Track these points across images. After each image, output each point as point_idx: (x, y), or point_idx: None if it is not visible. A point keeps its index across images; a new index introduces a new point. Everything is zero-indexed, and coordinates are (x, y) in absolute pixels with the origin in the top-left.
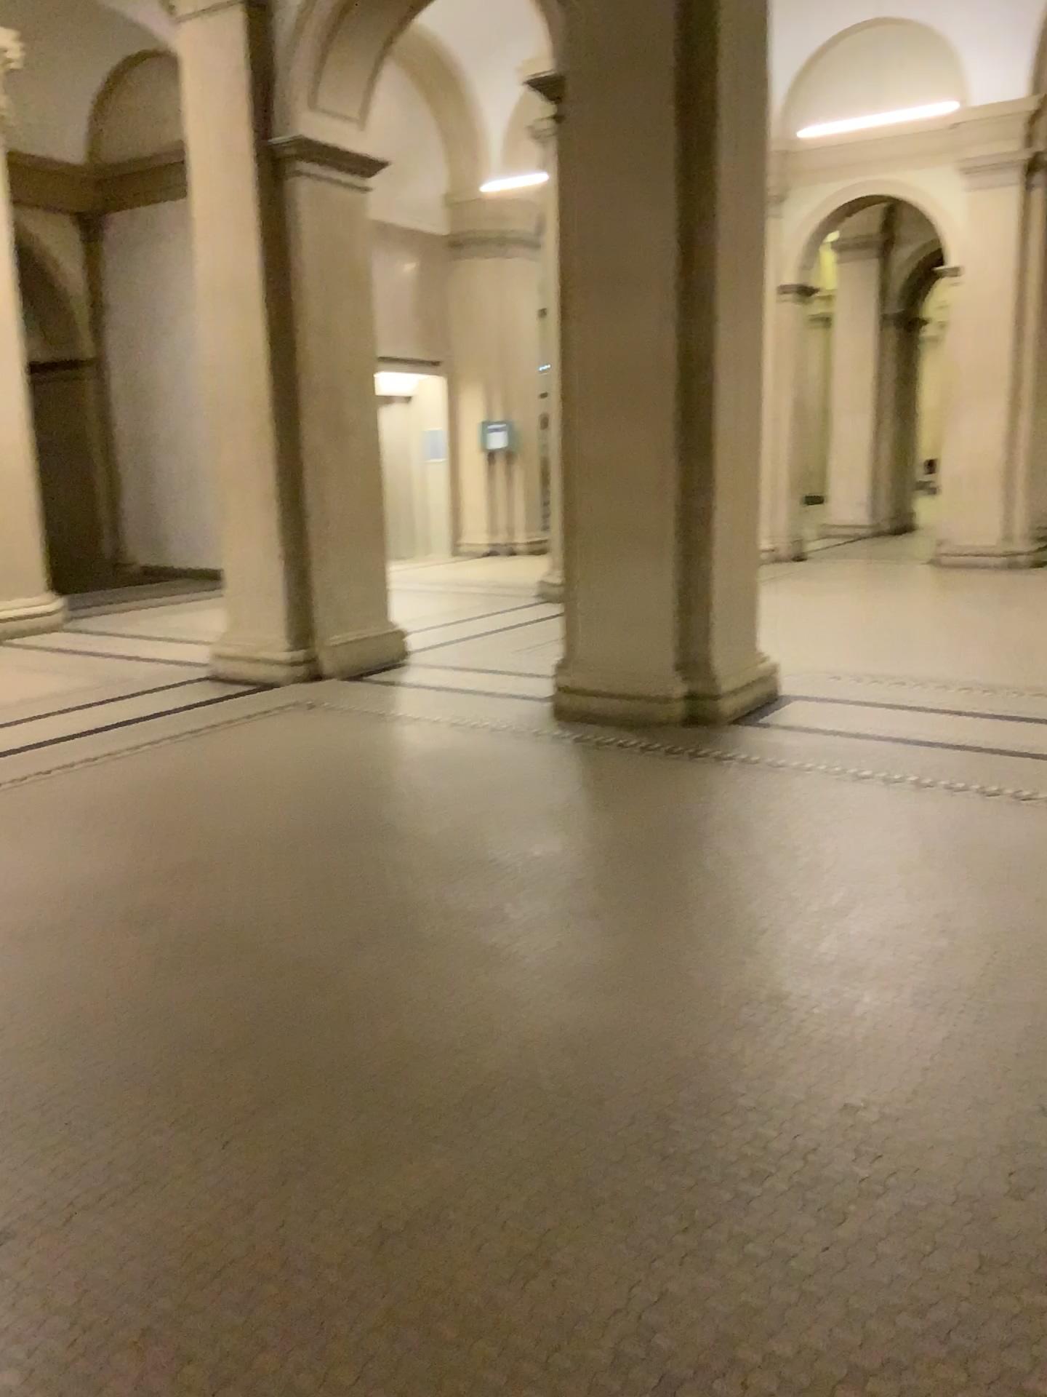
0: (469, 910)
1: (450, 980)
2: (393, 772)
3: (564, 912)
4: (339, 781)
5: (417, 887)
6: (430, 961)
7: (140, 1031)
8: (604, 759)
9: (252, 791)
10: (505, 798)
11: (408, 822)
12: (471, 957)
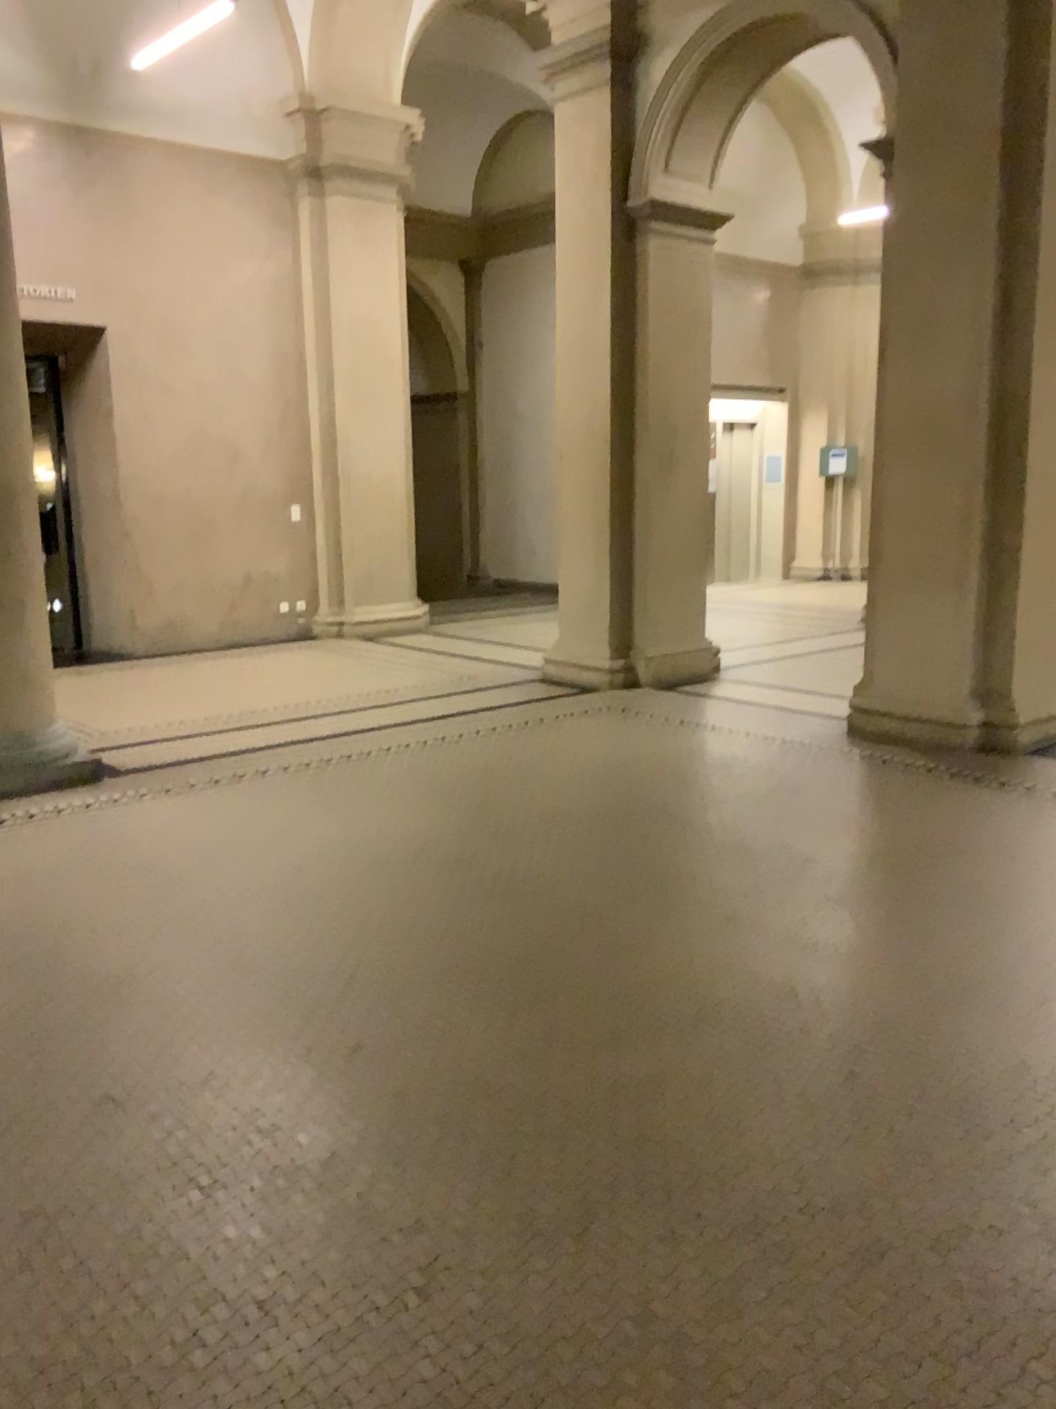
0: (733, 879)
1: (707, 926)
2: (688, 767)
3: (816, 890)
4: (640, 770)
5: (693, 857)
6: (692, 912)
7: (462, 930)
8: (884, 773)
9: (566, 772)
10: (784, 796)
11: (694, 807)
12: (728, 912)
